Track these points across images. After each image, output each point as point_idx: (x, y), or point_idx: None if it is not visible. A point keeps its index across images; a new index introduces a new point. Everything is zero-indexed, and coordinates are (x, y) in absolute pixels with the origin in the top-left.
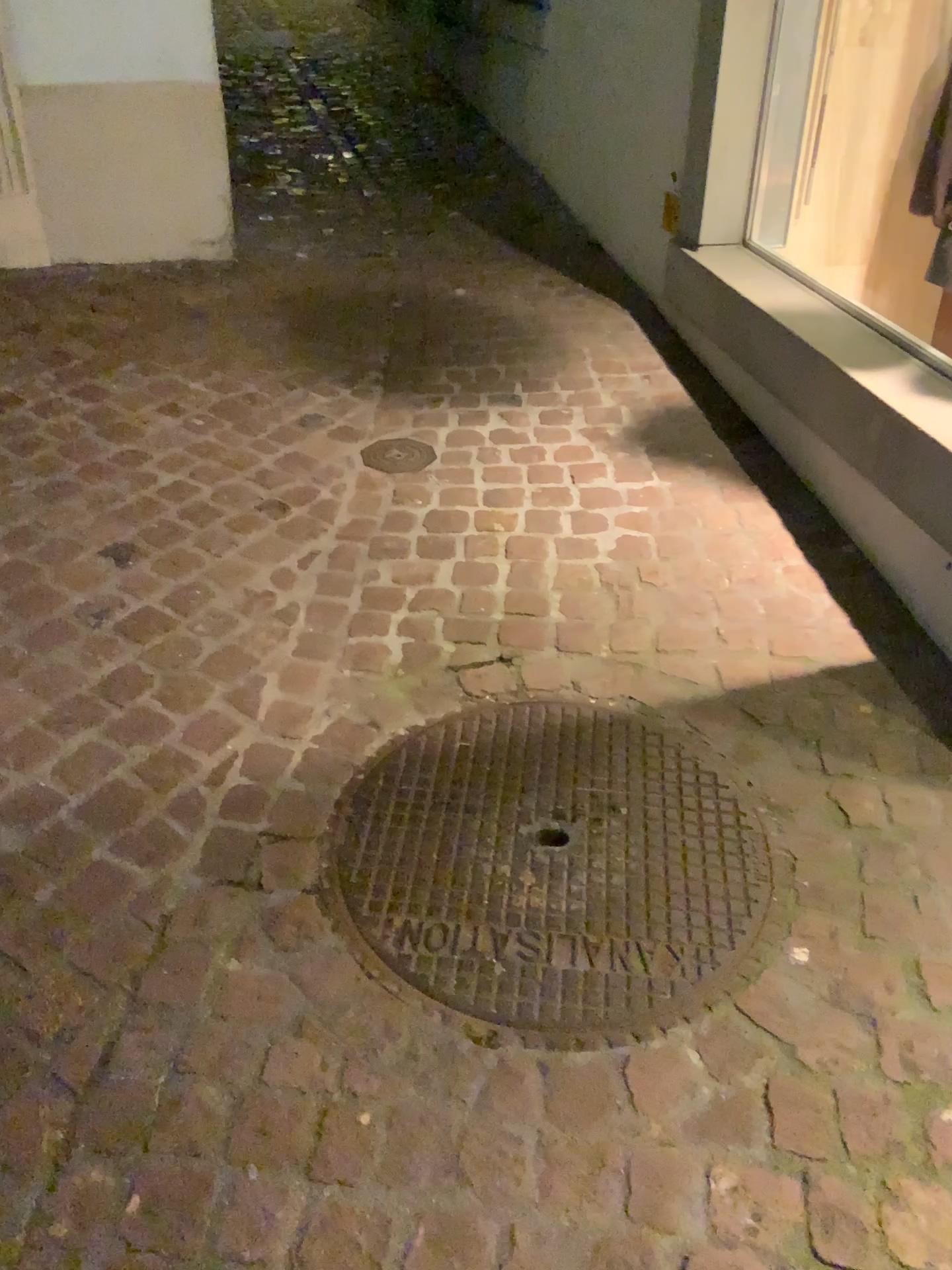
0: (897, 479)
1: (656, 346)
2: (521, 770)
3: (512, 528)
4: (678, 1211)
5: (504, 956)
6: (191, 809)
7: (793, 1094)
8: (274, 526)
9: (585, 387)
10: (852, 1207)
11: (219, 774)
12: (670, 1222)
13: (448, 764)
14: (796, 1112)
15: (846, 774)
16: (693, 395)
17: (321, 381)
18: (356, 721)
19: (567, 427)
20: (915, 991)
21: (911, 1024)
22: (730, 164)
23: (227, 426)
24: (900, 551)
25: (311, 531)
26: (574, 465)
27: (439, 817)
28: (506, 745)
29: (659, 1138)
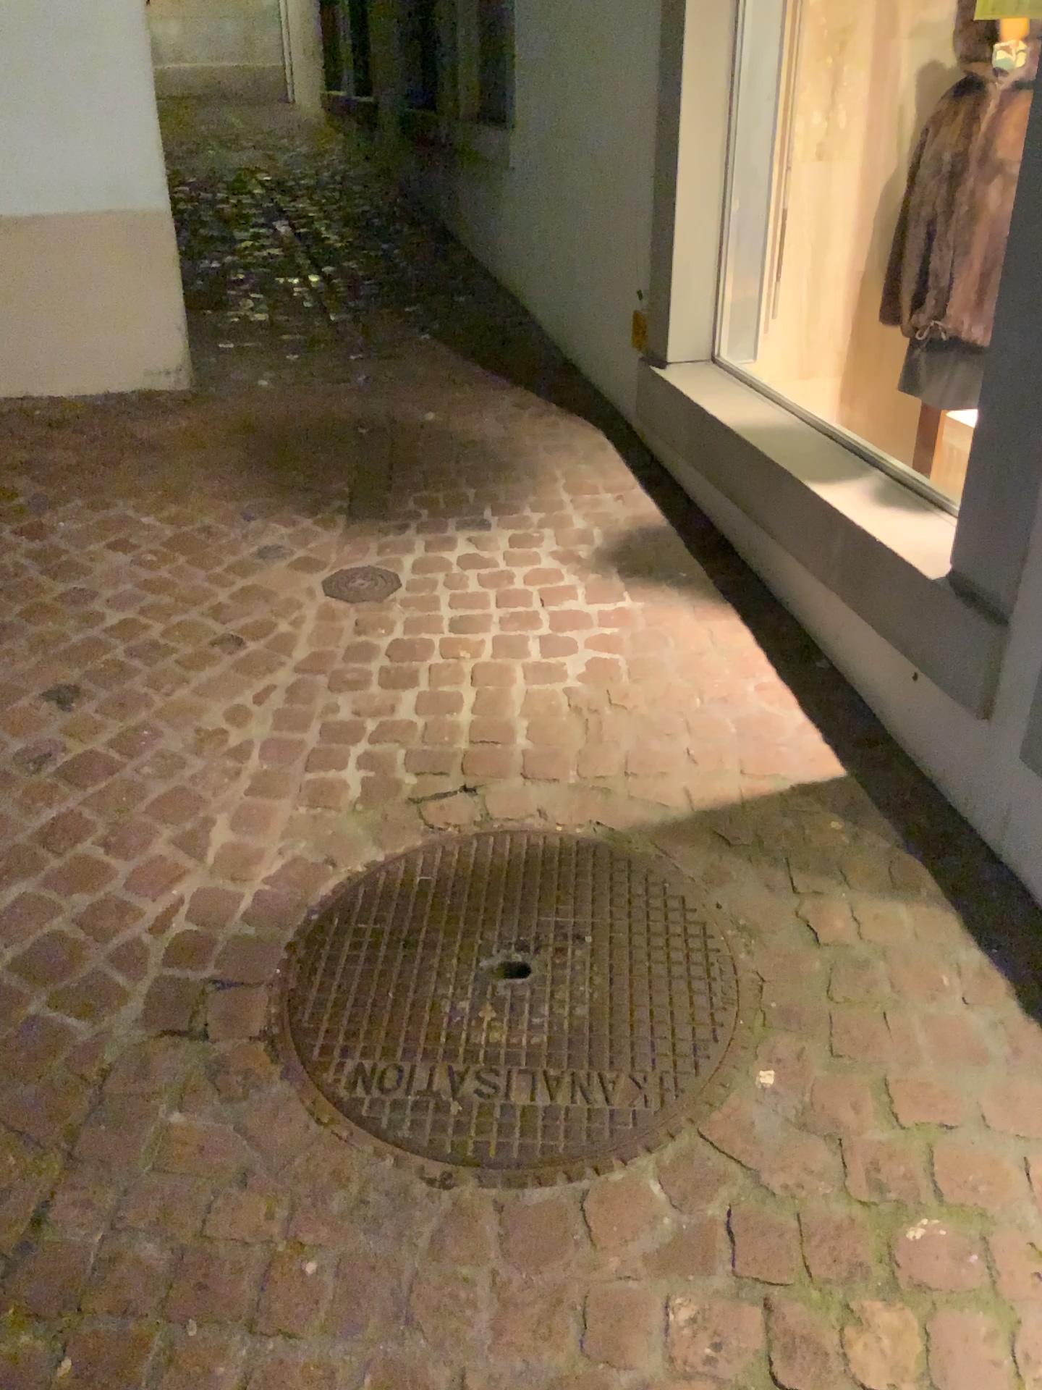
0: (857, 589)
1: (623, 462)
2: (484, 903)
3: (474, 654)
4: (644, 1342)
5: (466, 1095)
6: (136, 960)
7: (761, 1216)
8: (224, 663)
9: (550, 507)
10: (820, 1326)
11: (166, 922)
12: (636, 1354)
13: (408, 900)
14: (765, 1233)
15: (816, 889)
16: (661, 511)
17: (274, 511)
18: (311, 861)
19: (531, 548)
20: (884, 1105)
21: (880, 1138)
22: (686, 278)
23: (174, 561)
24: (865, 661)
25: (263, 666)
26: (538, 588)
27: (398, 956)
28: (468, 877)
29: (625, 1269)
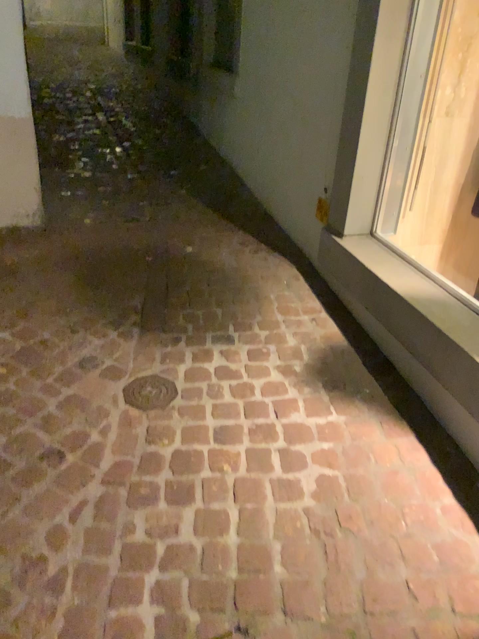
0: None
1: (315, 292)
2: None
3: (235, 468)
4: None
5: None
6: None
7: None
8: (51, 478)
9: (274, 328)
10: None
11: None
12: None
13: None
14: None
15: None
16: (345, 334)
17: (94, 326)
18: None
19: (266, 365)
20: None
21: None
22: (364, 185)
23: (22, 373)
24: None
25: (81, 481)
26: (274, 401)
27: None
28: None
29: None
